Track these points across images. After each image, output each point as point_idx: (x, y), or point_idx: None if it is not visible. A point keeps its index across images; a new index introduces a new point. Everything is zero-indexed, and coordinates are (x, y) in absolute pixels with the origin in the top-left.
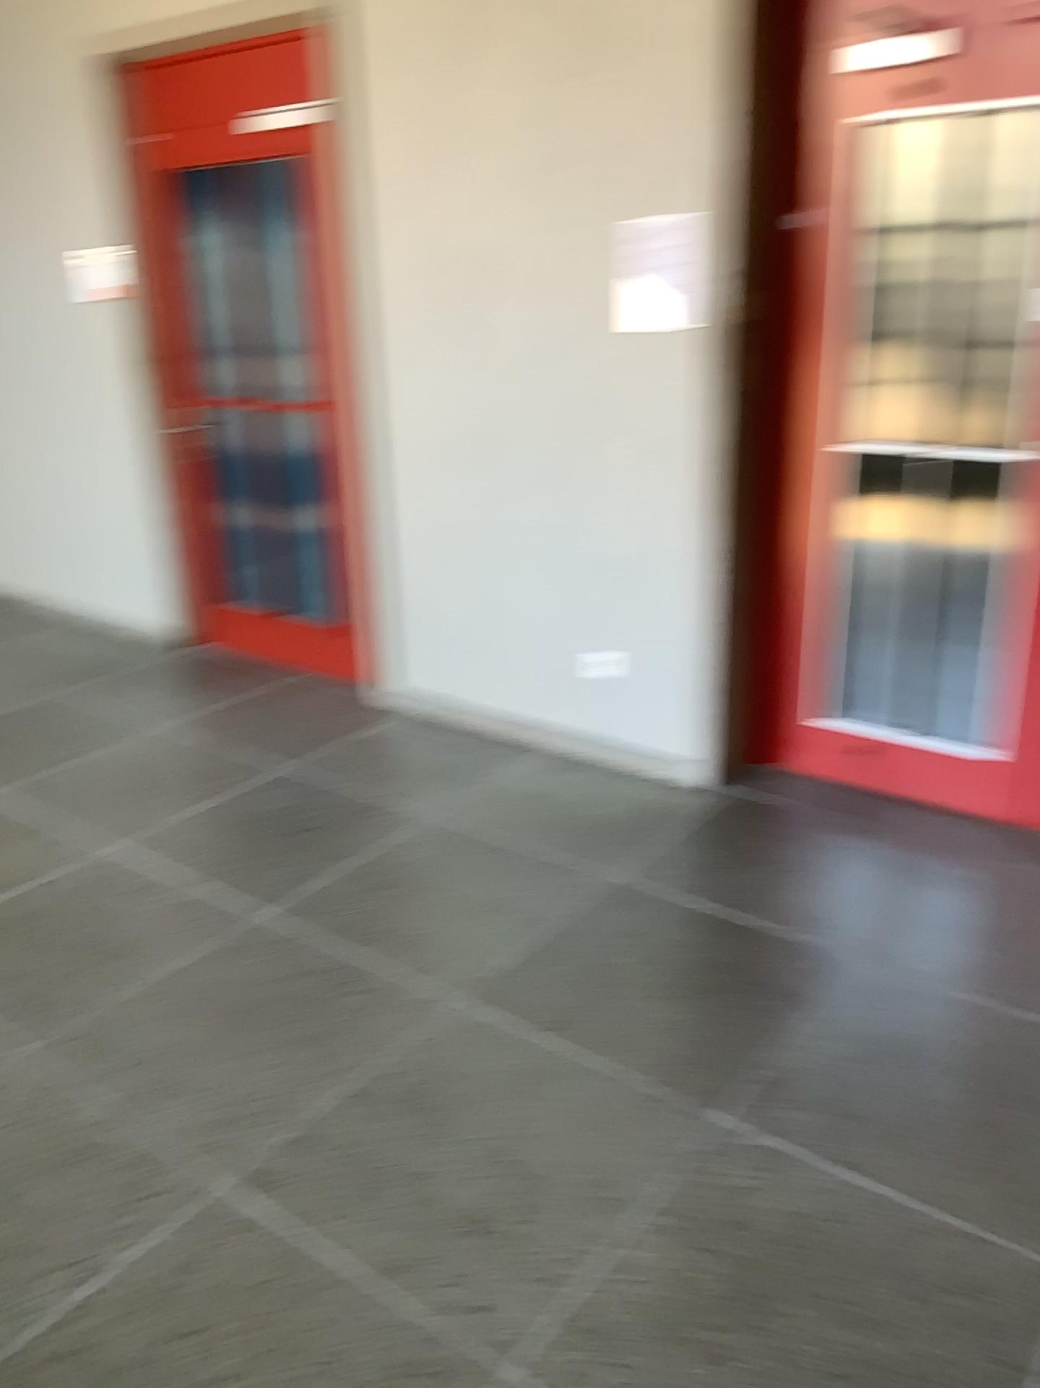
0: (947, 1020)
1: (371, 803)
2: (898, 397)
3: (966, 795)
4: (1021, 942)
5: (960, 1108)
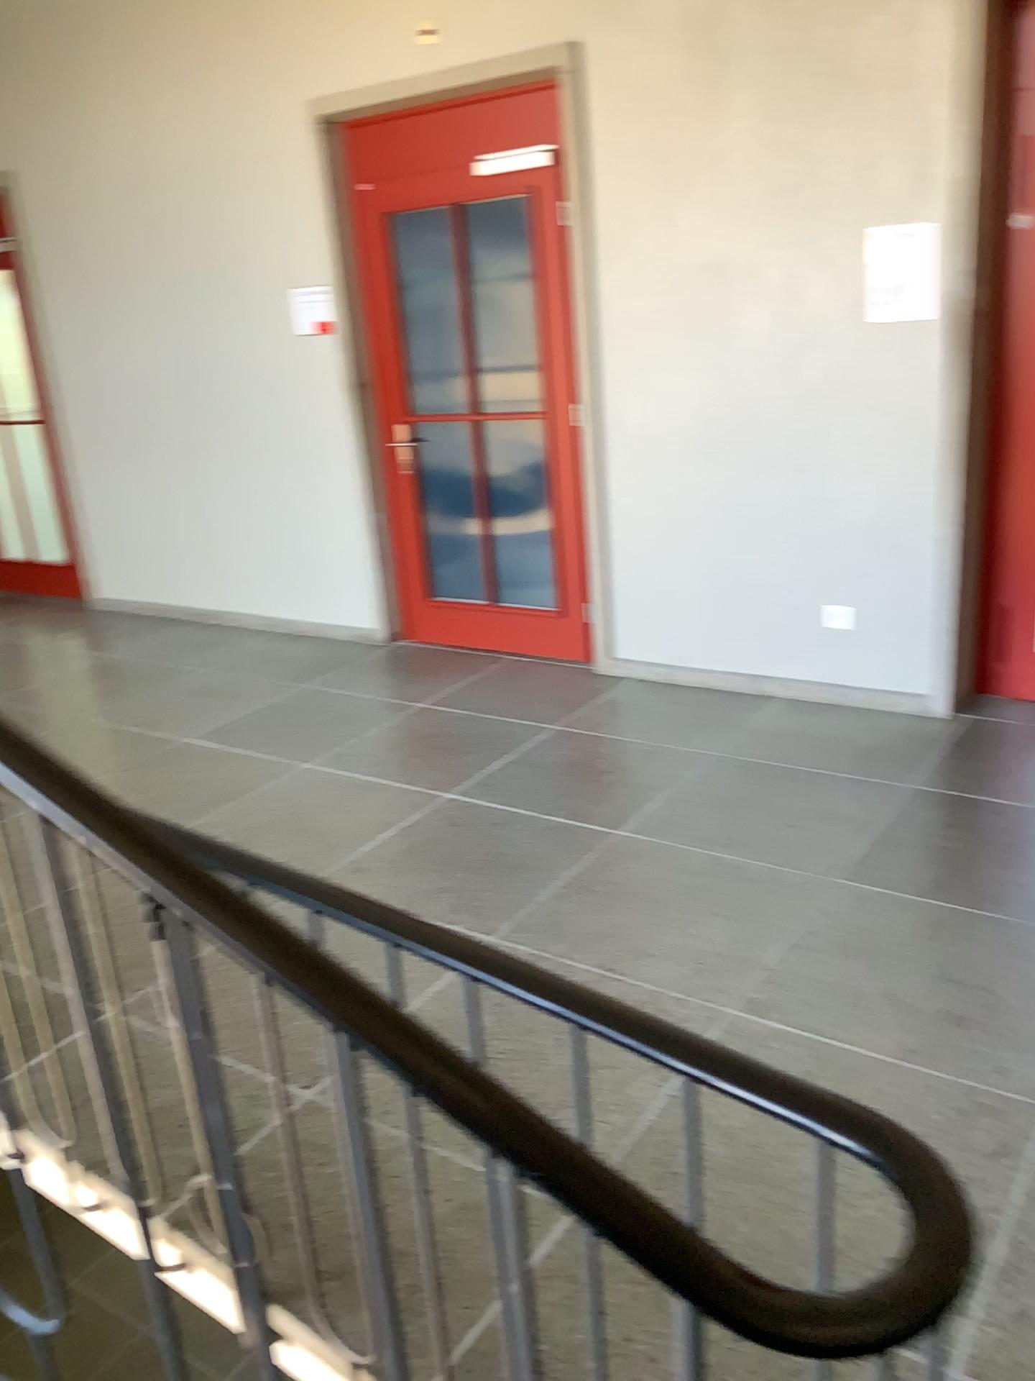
0: None
1: (663, 749)
2: None
3: None
4: None
5: None
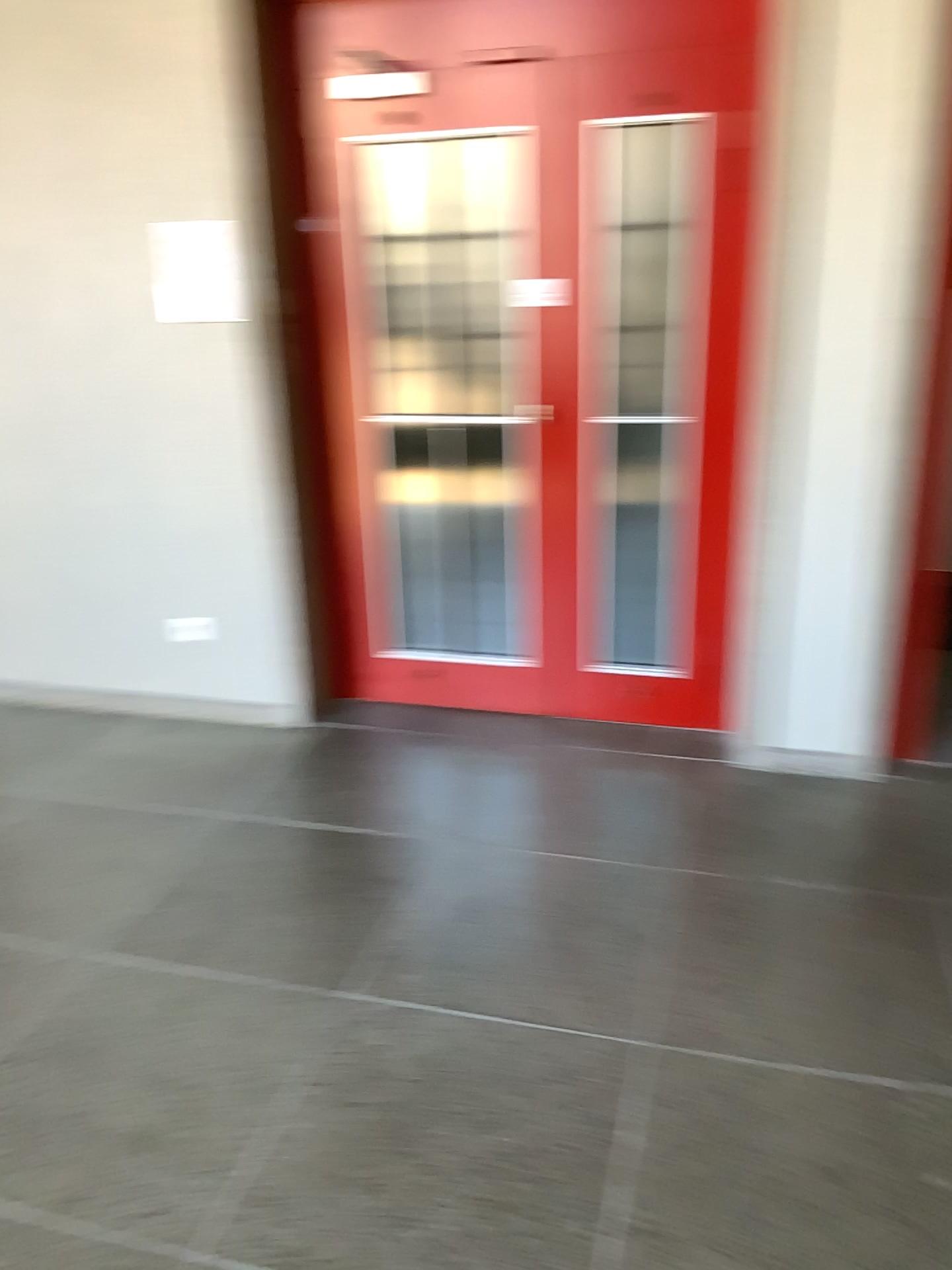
0: (521, 877)
1: None
2: (418, 373)
3: (512, 699)
4: (569, 806)
5: (541, 942)
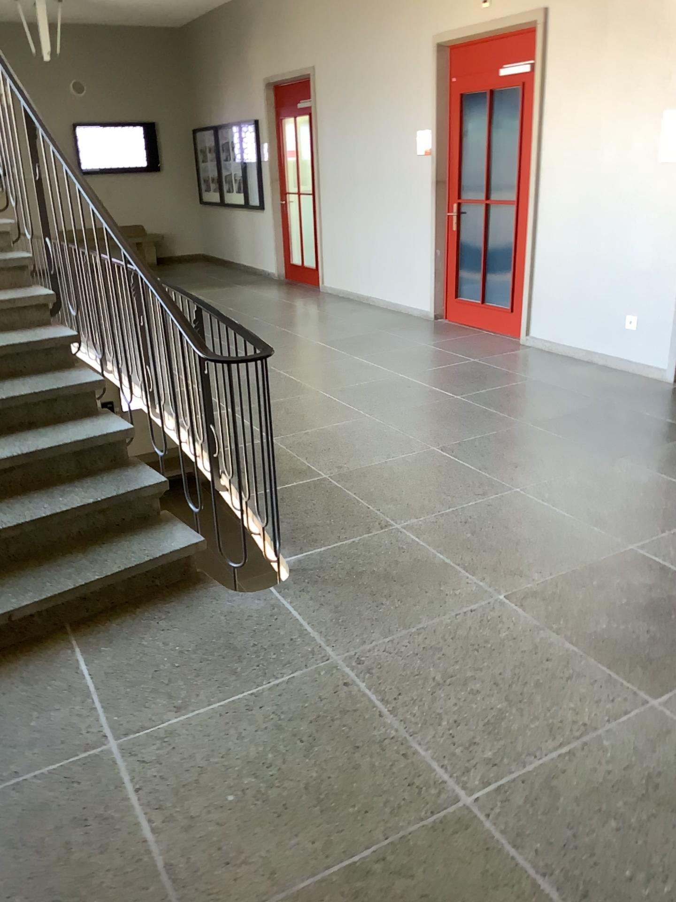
0: None
1: (512, 373)
2: None
3: None
4: None
5: None
